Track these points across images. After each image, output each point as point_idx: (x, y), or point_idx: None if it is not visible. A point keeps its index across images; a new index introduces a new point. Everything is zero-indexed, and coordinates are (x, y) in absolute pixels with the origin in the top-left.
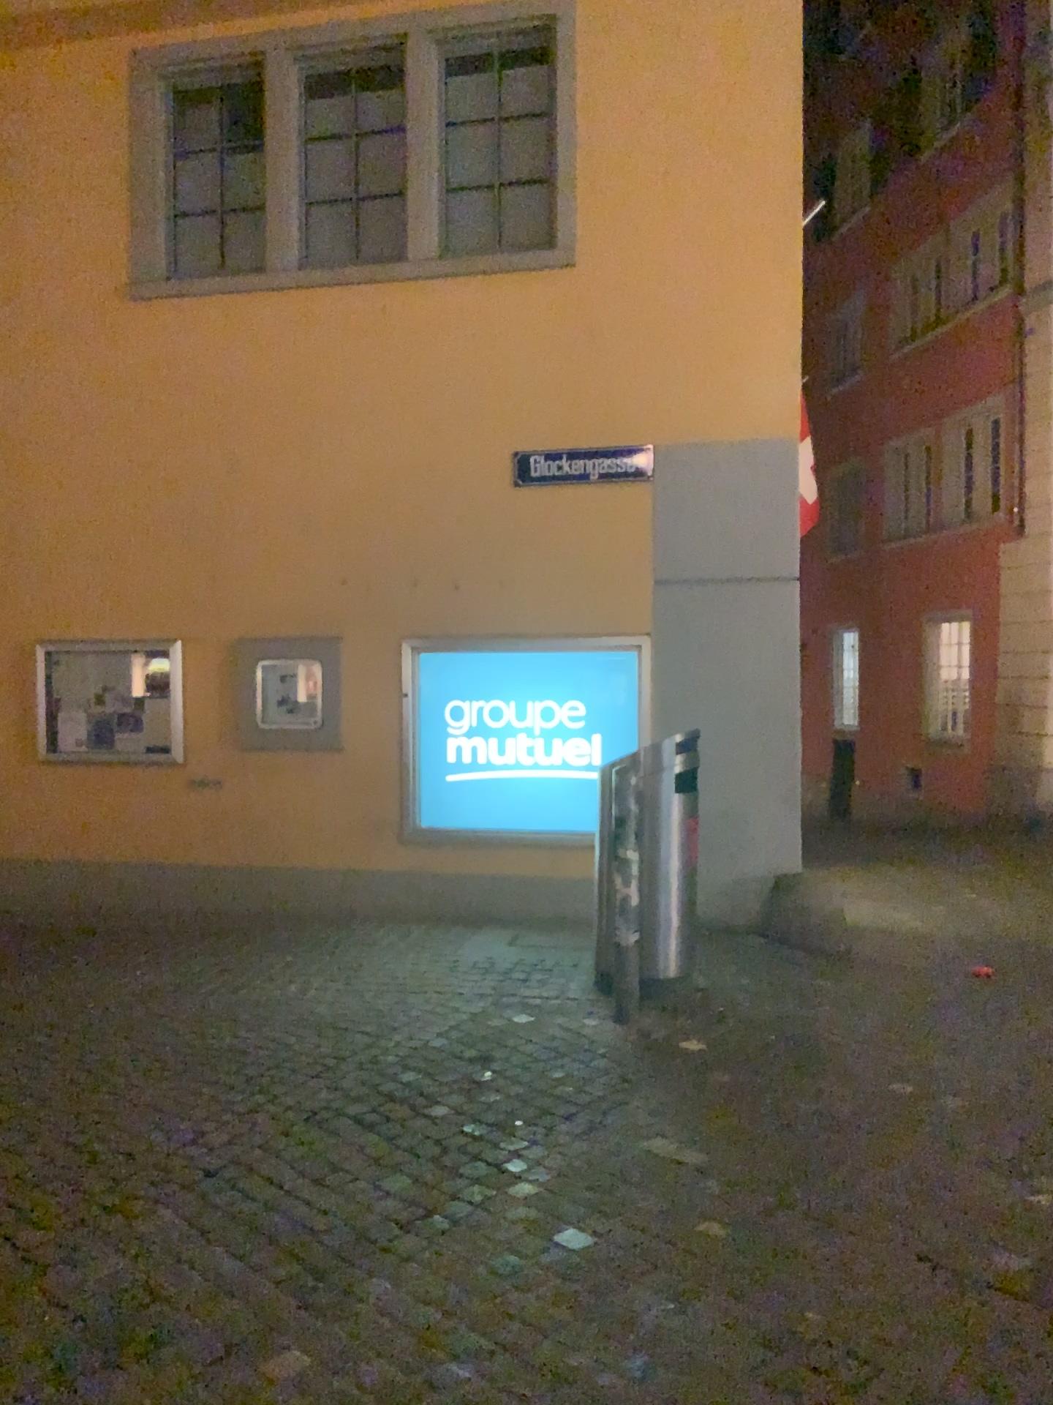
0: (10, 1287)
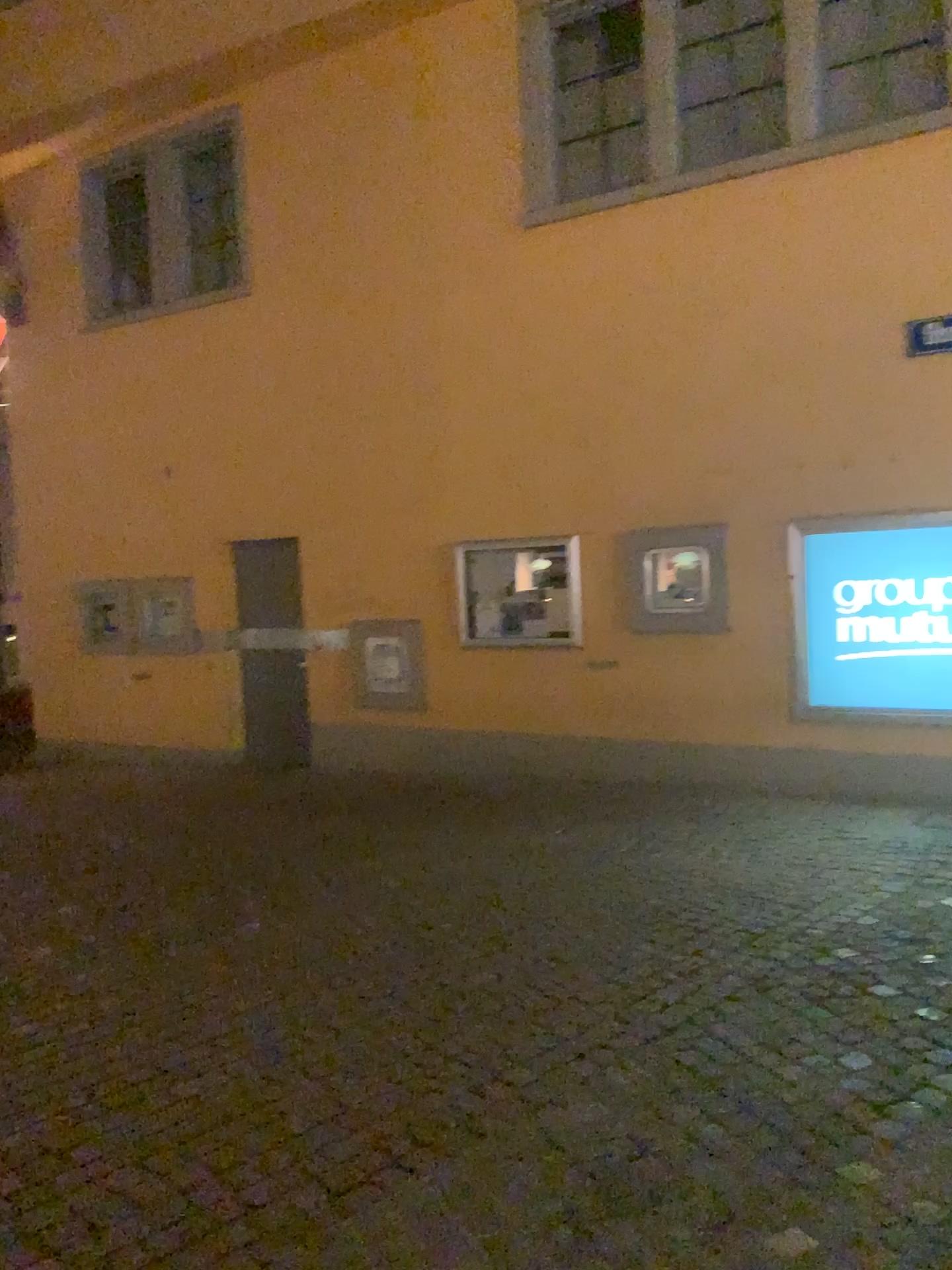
0: (515, 1129)
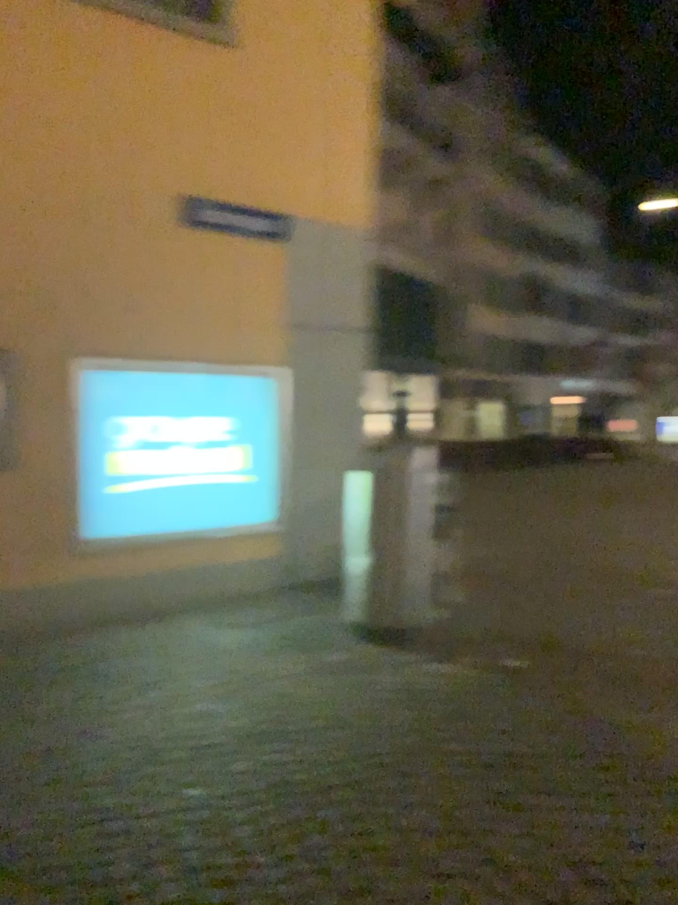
0: None
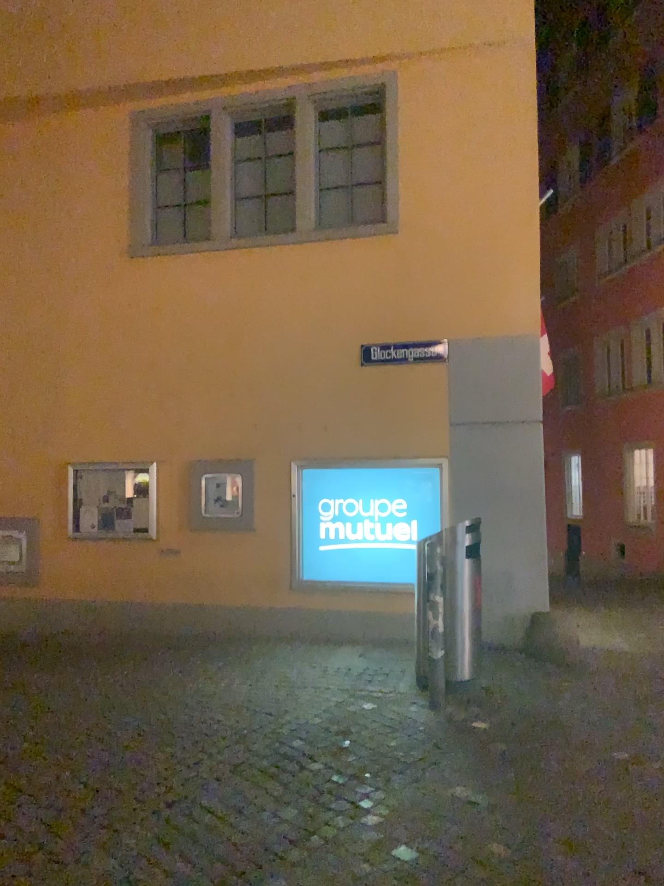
0: None
